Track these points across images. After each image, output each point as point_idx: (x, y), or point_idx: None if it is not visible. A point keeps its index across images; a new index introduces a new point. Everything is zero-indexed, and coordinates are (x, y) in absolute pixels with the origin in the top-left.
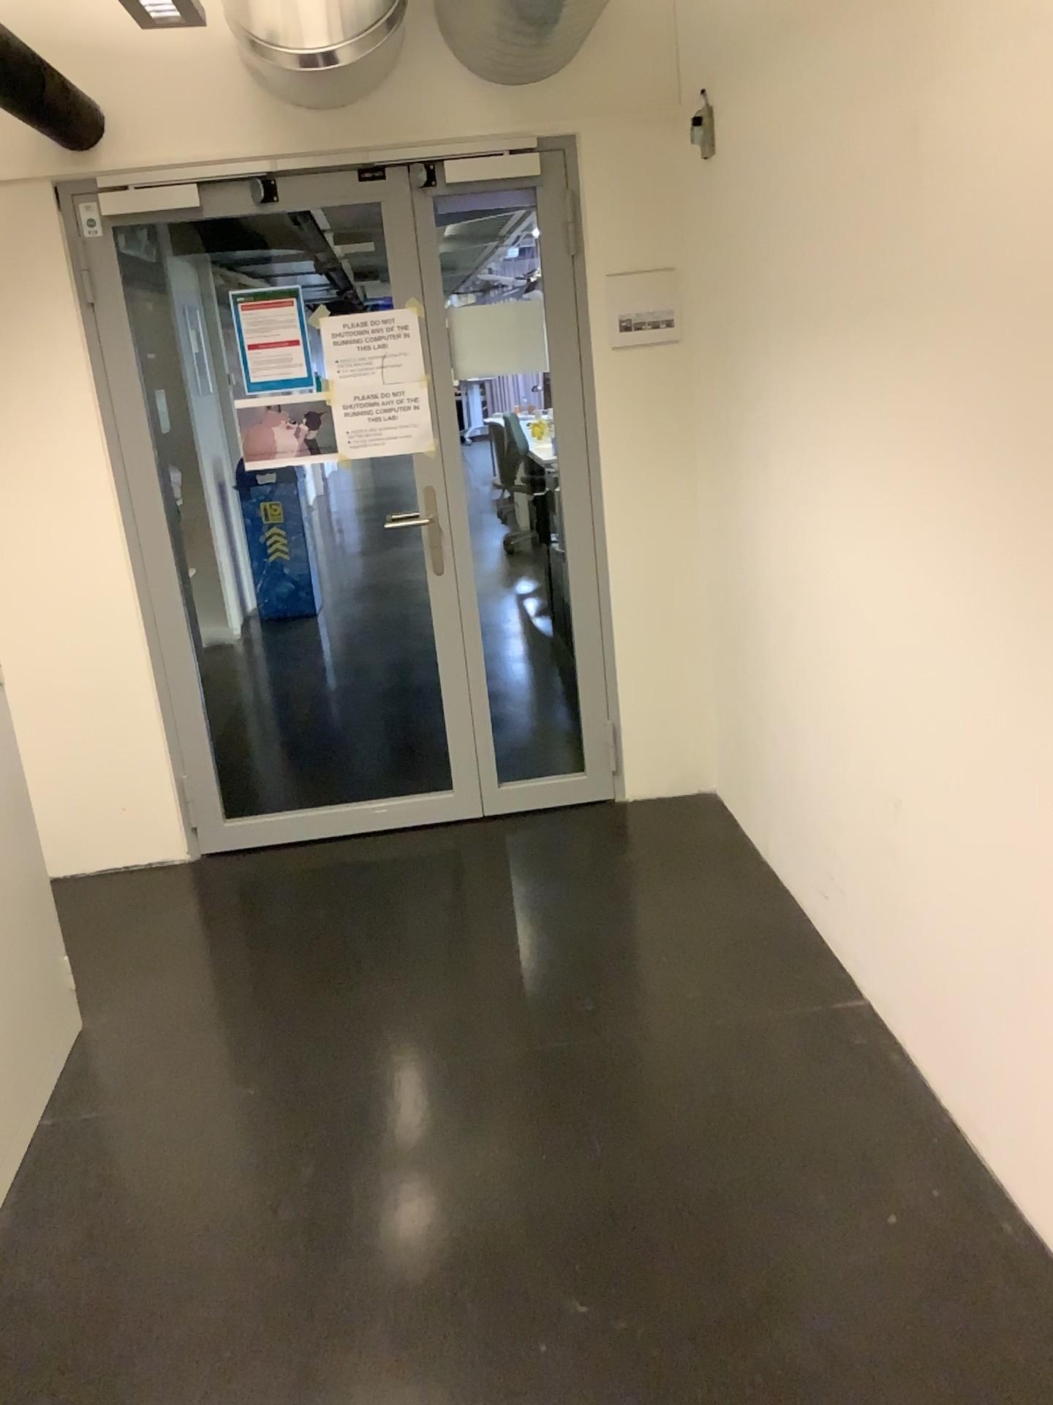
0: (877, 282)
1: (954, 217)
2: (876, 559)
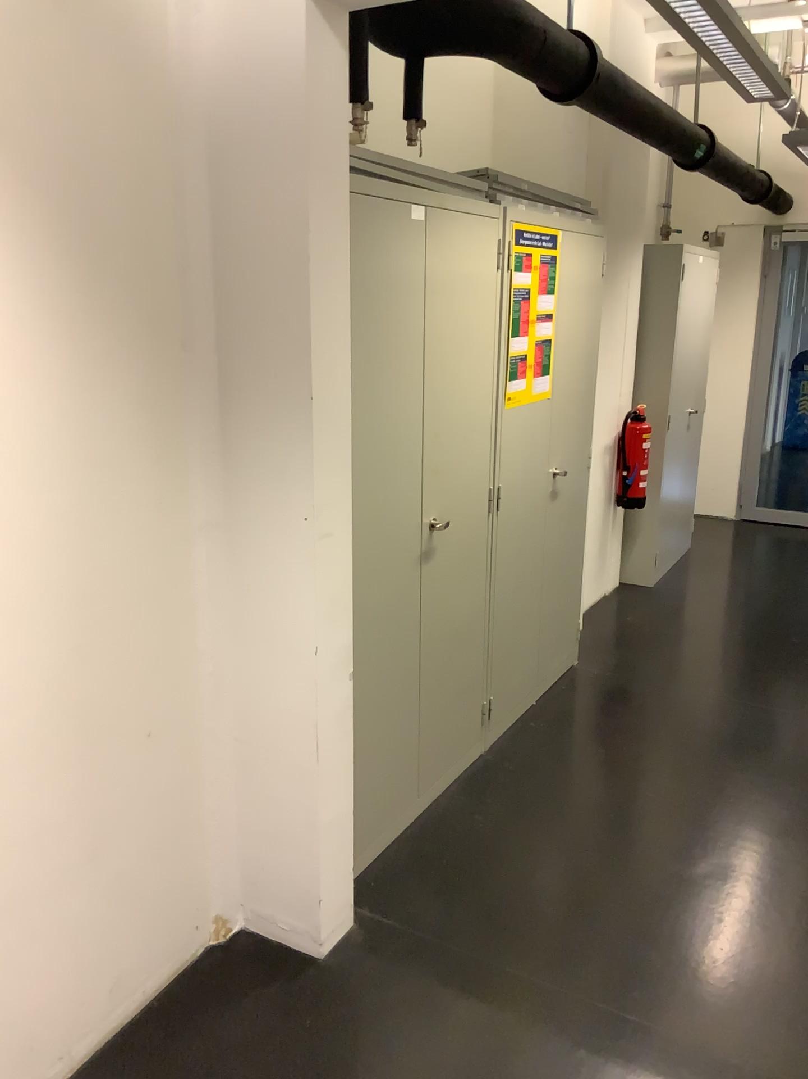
0: None
1: None
2: None
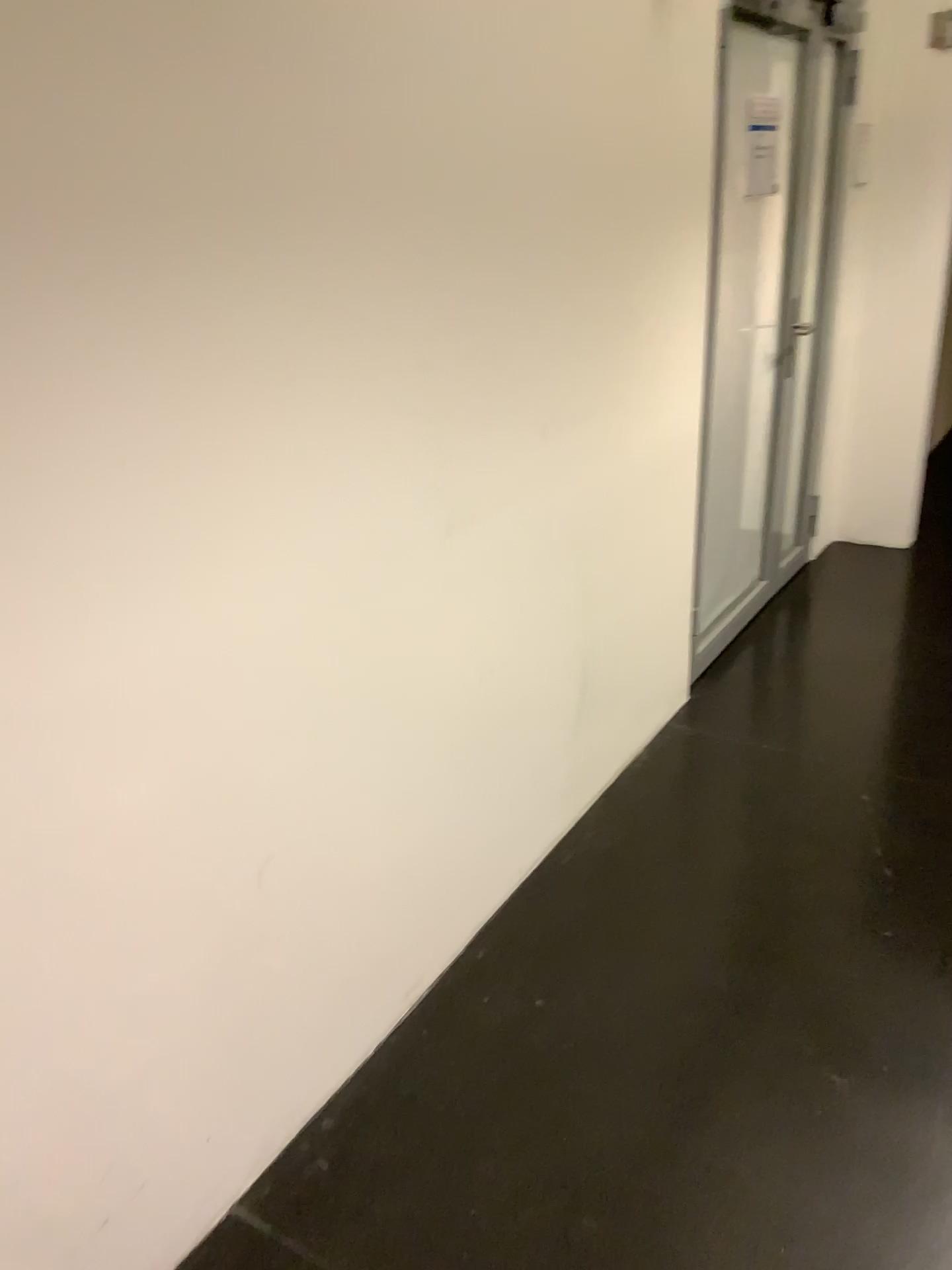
0: (122, 160)
1: (289, 95)
2: (168, 591)
